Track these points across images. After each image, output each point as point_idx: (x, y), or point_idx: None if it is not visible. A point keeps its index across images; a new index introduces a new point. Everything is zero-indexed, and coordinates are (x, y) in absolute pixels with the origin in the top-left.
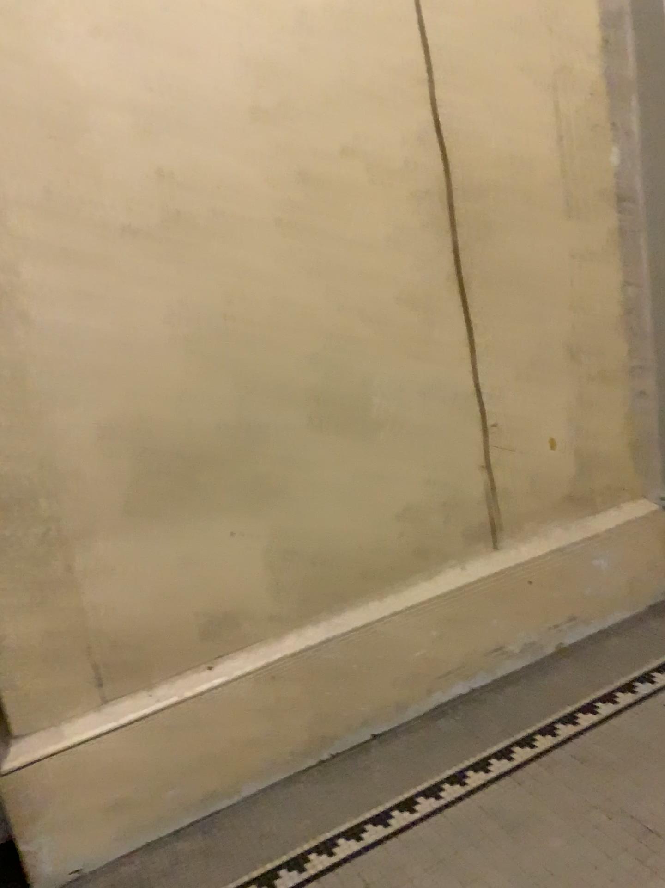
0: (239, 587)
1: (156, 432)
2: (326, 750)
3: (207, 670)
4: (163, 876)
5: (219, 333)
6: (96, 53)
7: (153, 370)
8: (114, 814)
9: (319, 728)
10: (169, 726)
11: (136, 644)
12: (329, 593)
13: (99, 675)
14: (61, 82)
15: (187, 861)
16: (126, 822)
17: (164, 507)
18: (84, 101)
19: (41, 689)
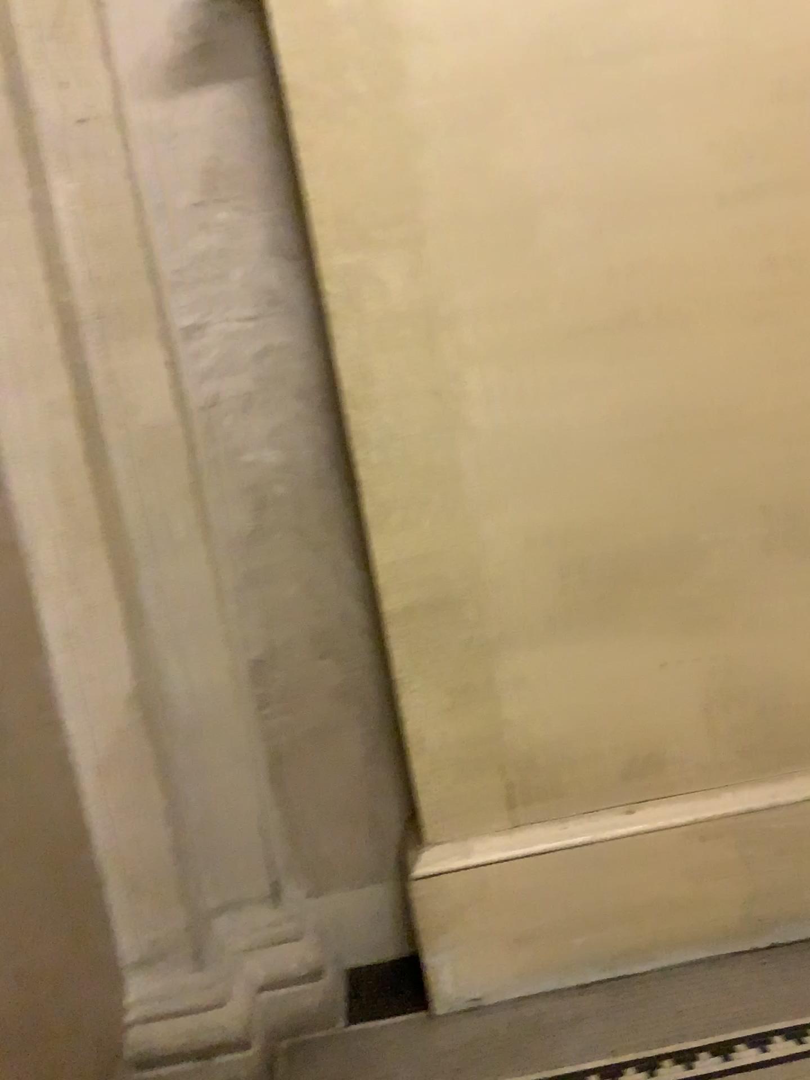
0: (668, 727)
1: (588, 546)
2: (763, 938)
3: (627, 814)
4: (569, 1027)
5: (664, 442)
6: (554, 157)
7: (590, 480)
8: (519, 949)
9: (756, 910)
10: (582, 867)
11: (553, 771)
12: (777, 751)
13: (513, 796)
14: (519, 190)
15: (595, 1018)
16: (531, 961)
17: (591, 627)
18: (540, 206)
19: (457, 800)
